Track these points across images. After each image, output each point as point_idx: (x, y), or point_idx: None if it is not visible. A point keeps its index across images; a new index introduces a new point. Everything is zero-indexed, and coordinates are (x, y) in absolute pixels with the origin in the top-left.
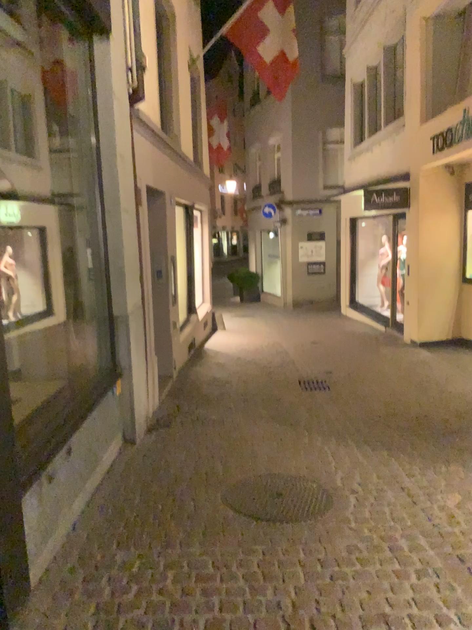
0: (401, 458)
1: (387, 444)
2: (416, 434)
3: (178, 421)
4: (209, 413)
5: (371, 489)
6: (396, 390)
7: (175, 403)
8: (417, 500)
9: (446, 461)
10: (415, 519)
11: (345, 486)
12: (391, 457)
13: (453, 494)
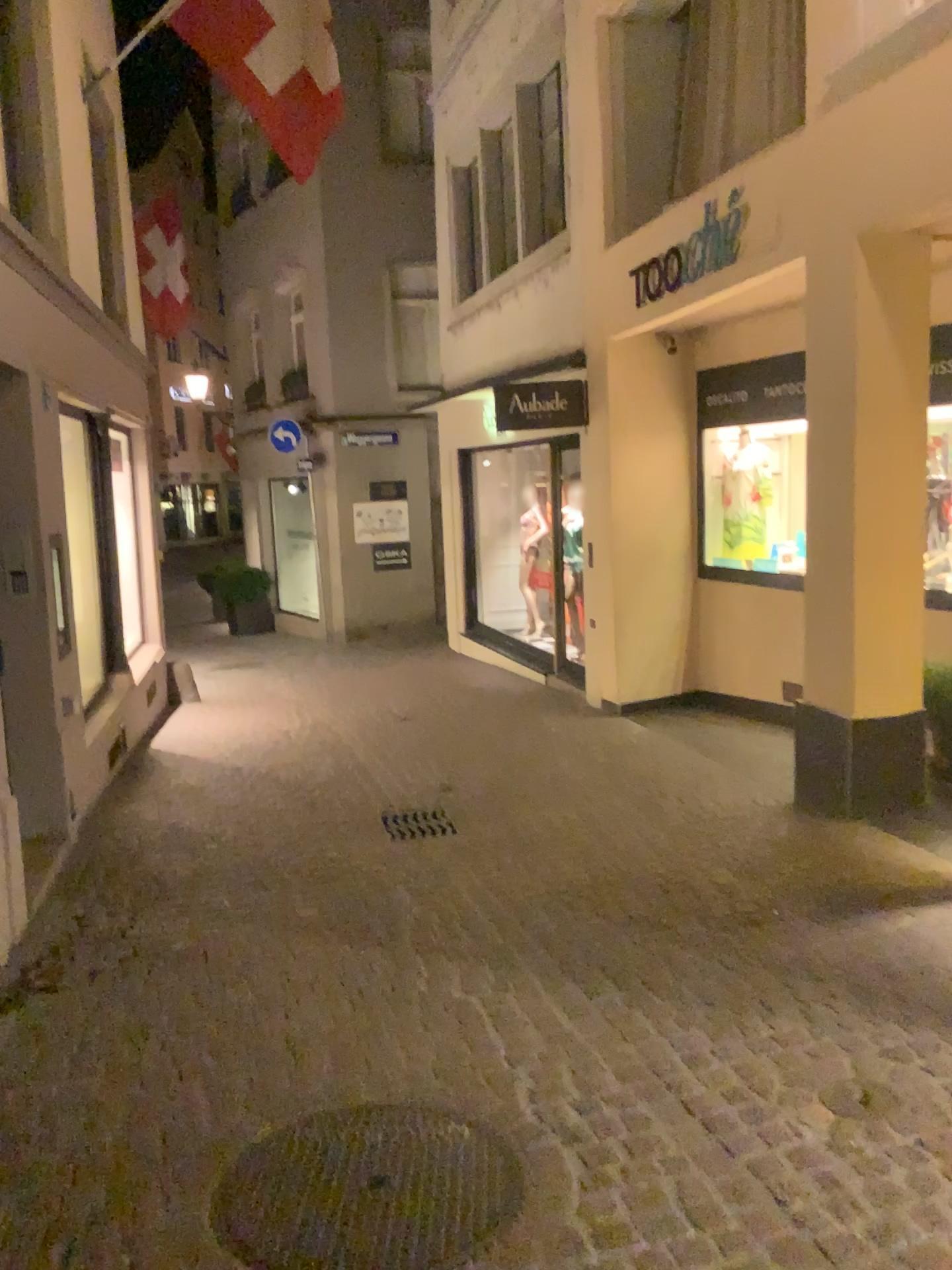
0: (662, 1016)
1: (619, 976)
2: (678, 941)
3: (81, 969)
4: (168, 935)
5: (614, 1125)
6: (608, 826)
7: (74, 912)
8: (736, 1147)
9: (767, 1010)
10: (746, 1213)
11: (547, 1128)
12: (637, 1014)
13: (813, 1112)
